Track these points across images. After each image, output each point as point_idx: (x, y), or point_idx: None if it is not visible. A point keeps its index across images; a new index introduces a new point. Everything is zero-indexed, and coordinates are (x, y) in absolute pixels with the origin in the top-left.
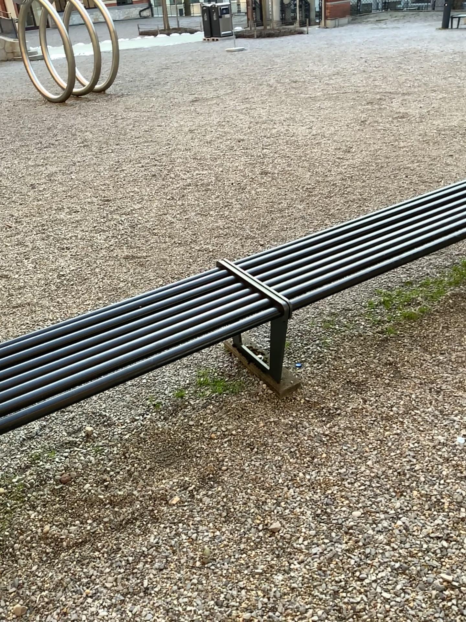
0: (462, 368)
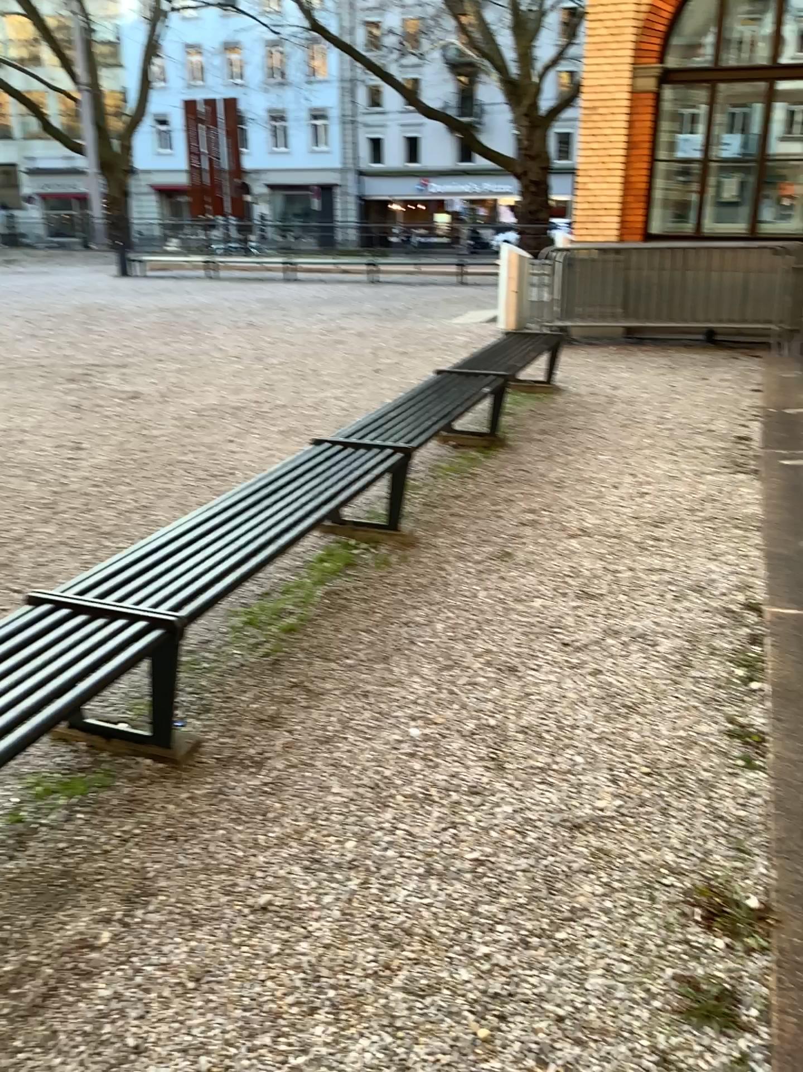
0: (382, 661)
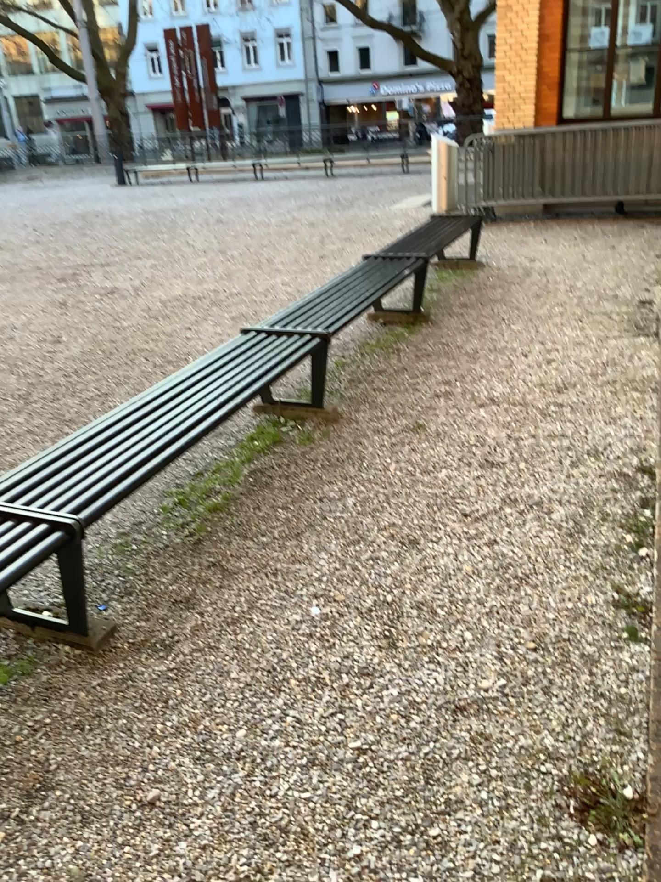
0: (290, 540)
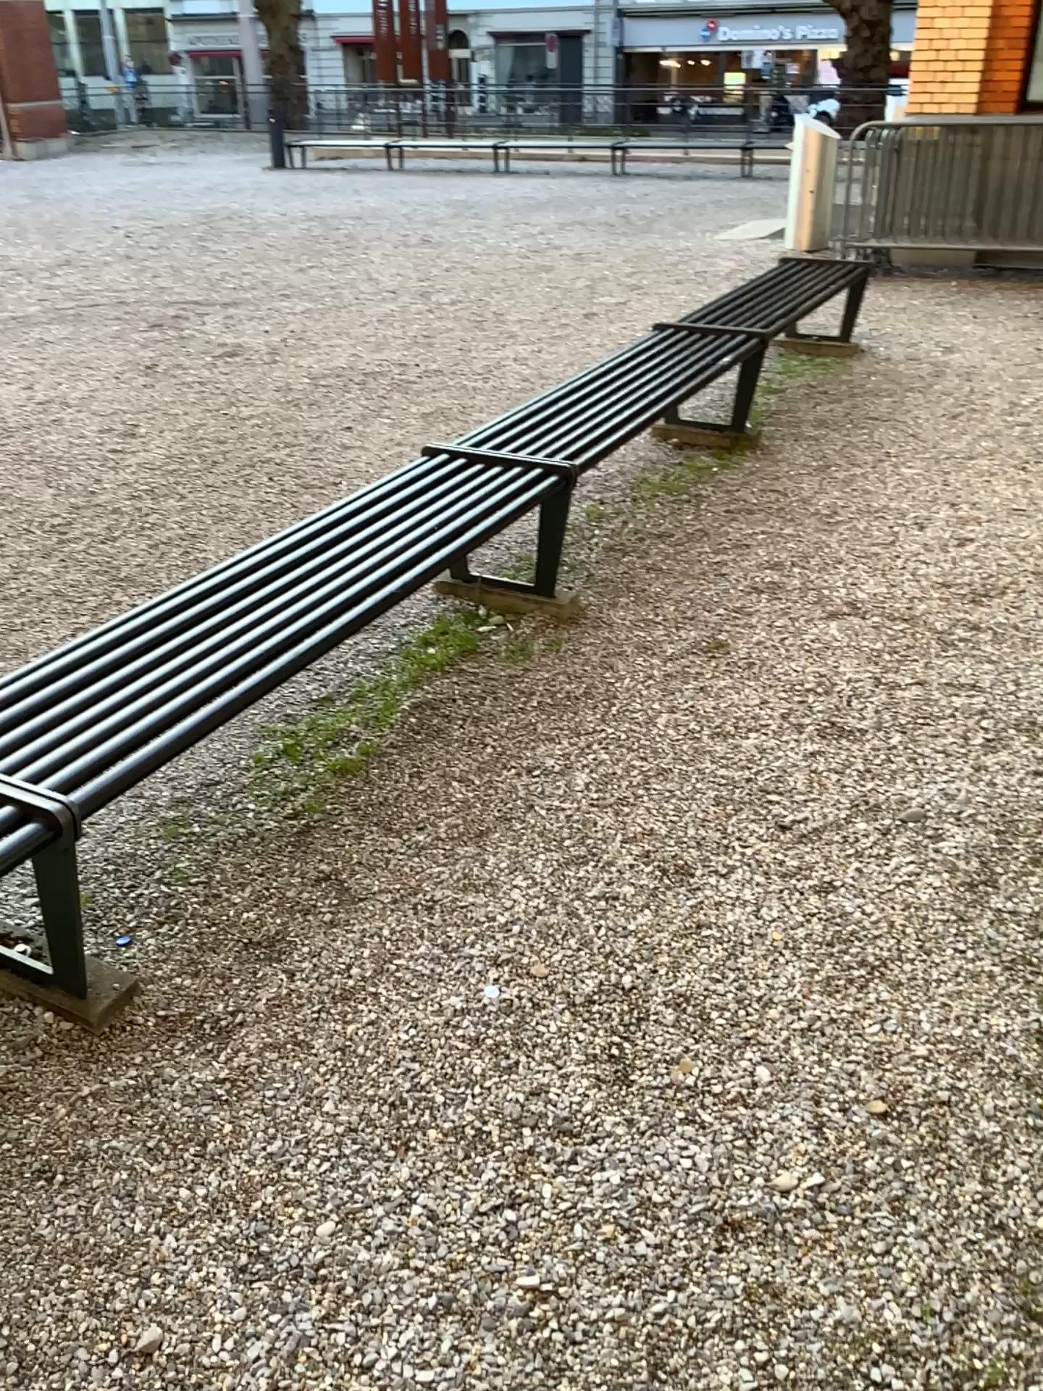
0: (466, 848)
